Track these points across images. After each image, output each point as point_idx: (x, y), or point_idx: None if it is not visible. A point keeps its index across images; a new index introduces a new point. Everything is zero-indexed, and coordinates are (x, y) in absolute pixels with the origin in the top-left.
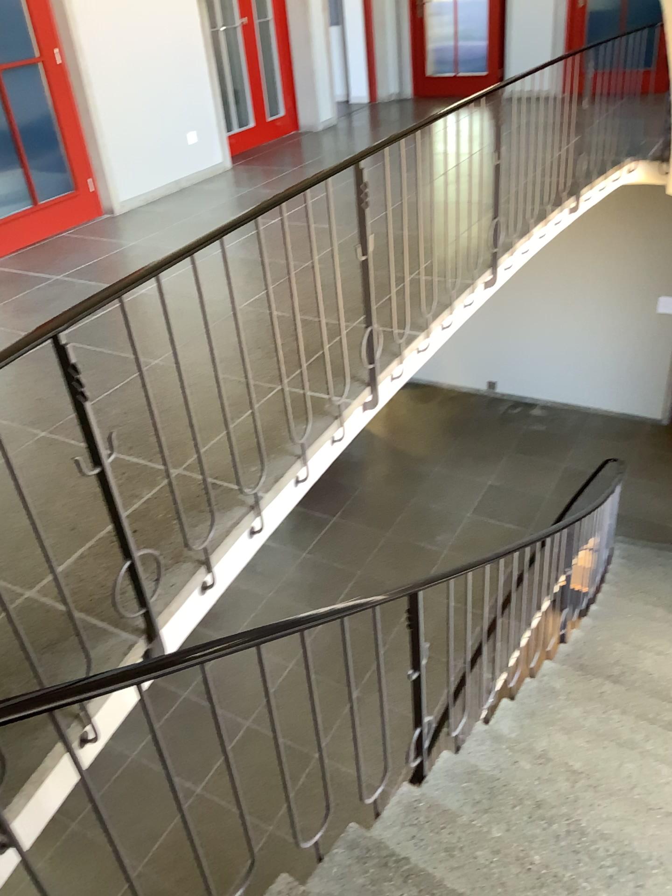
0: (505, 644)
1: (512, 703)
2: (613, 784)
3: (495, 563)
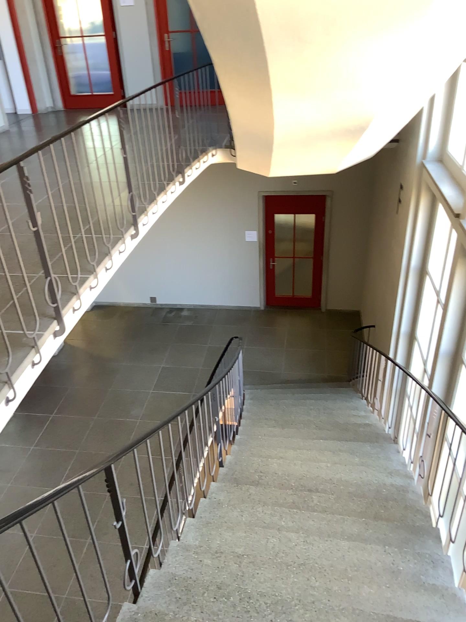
0: (181, 481)
1: (194, 519)
2: (264, 556)
3: (164, 428)
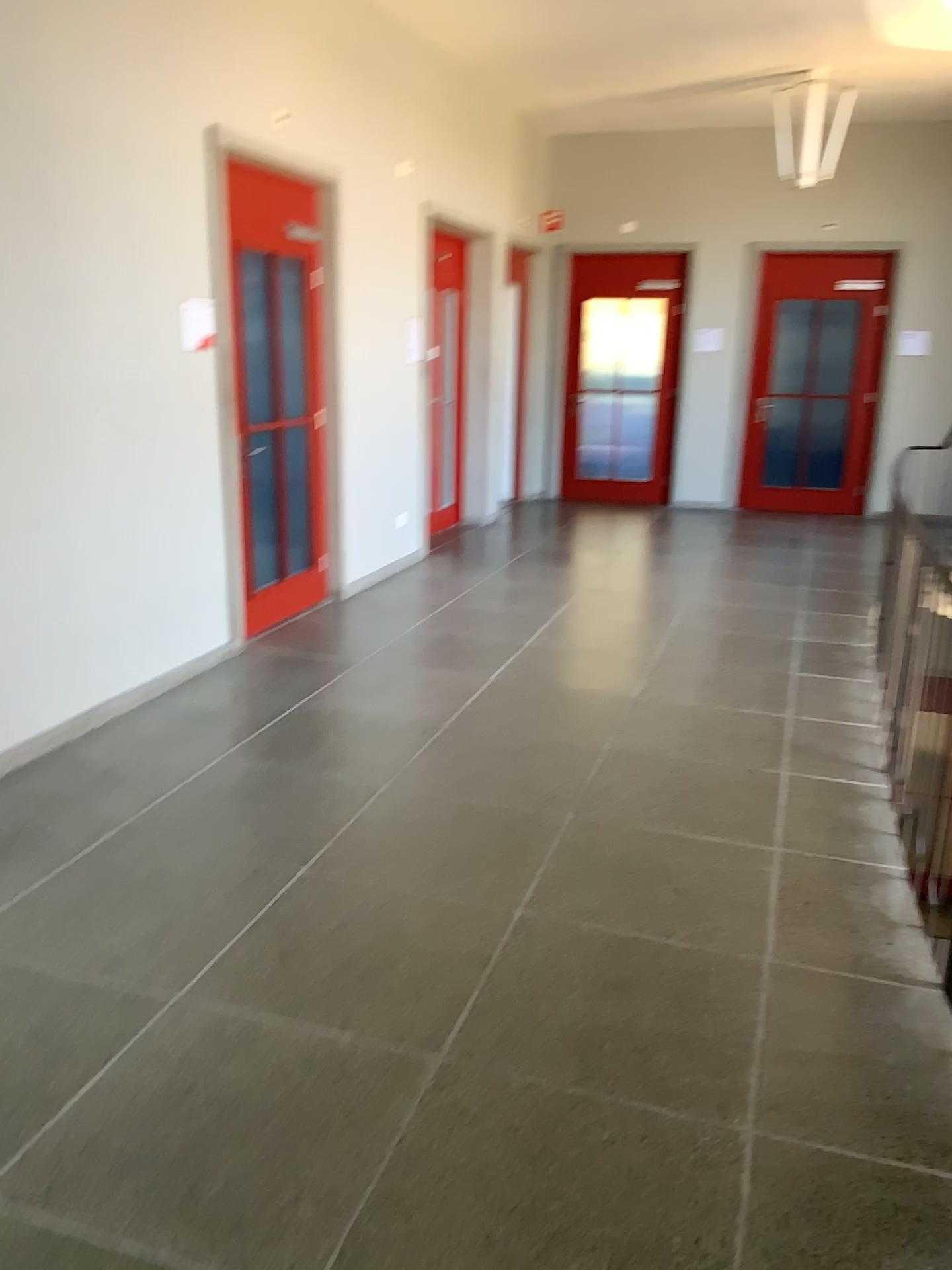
0: None
1: None
2: None
3: None
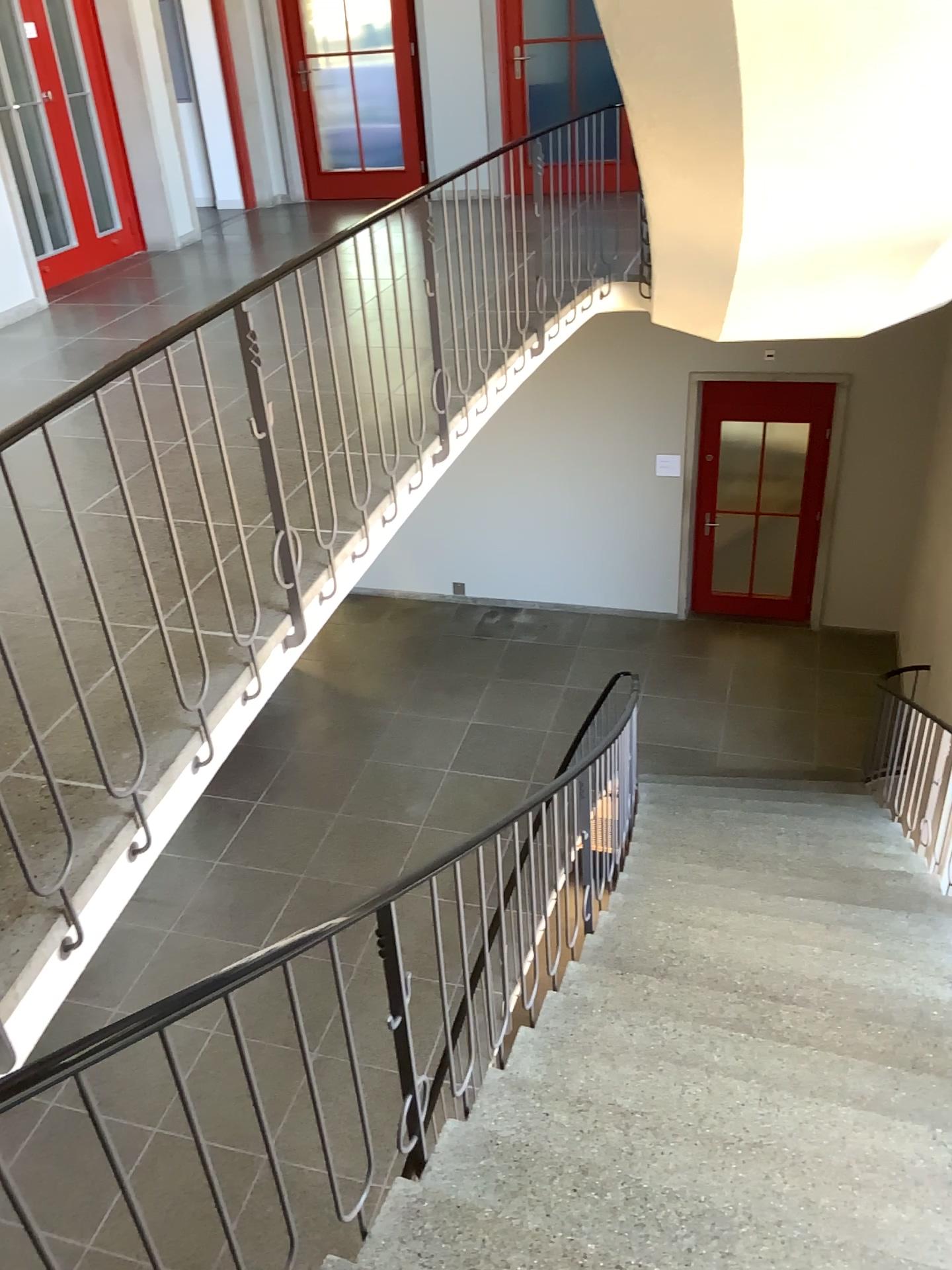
0: (516, 952)
1: (534, 1031)
2: (678, 1120)
3: (490, 842)
